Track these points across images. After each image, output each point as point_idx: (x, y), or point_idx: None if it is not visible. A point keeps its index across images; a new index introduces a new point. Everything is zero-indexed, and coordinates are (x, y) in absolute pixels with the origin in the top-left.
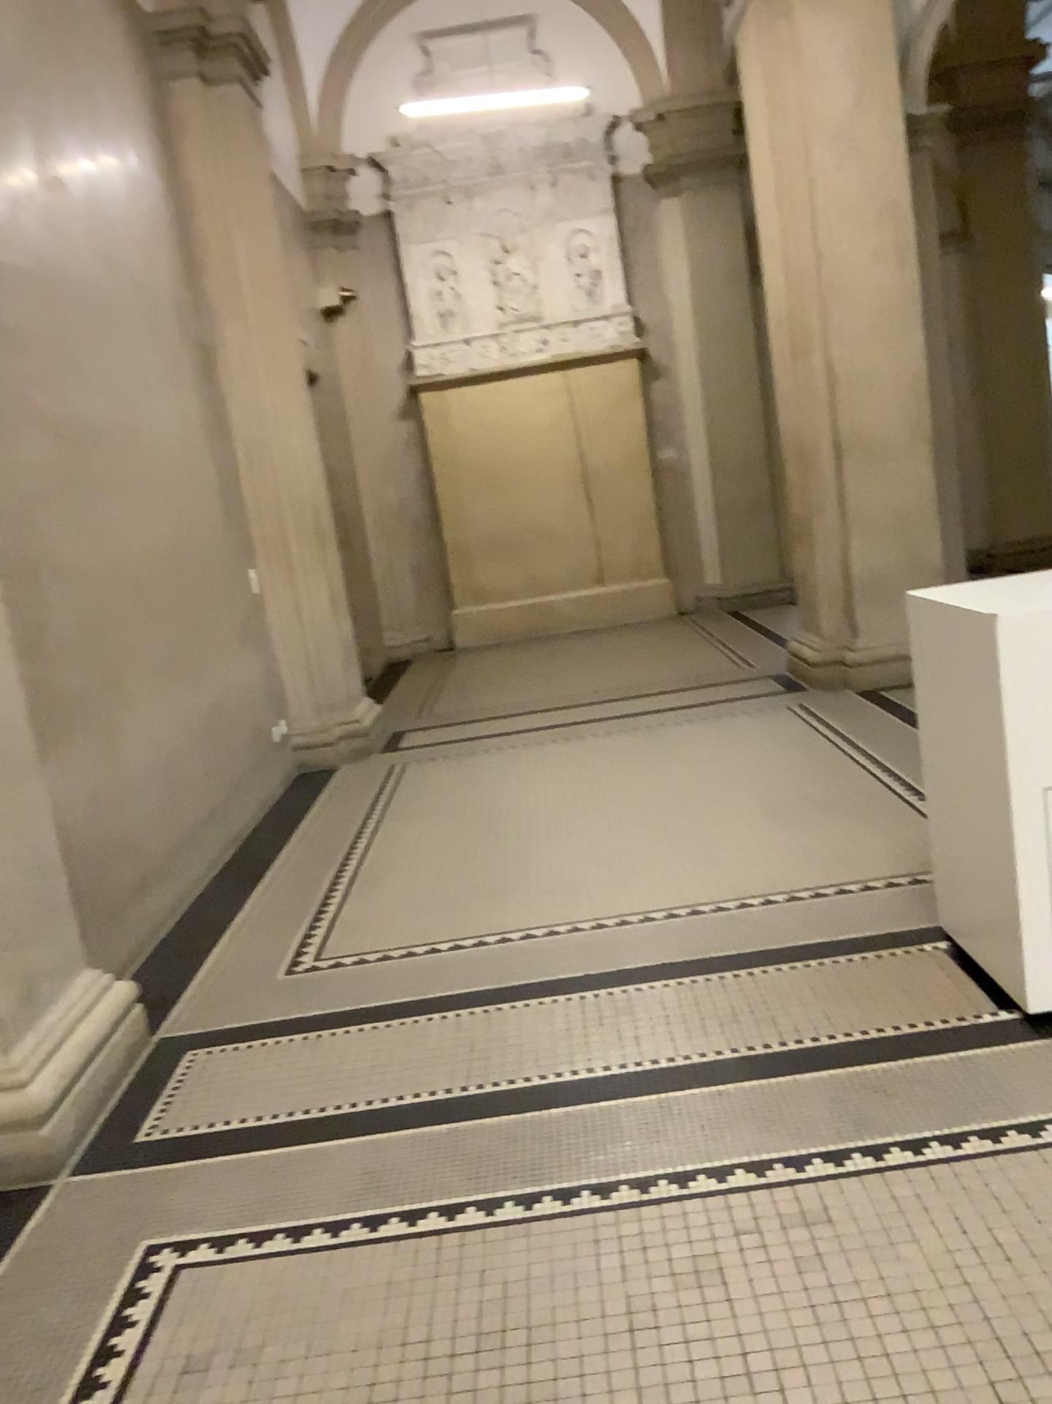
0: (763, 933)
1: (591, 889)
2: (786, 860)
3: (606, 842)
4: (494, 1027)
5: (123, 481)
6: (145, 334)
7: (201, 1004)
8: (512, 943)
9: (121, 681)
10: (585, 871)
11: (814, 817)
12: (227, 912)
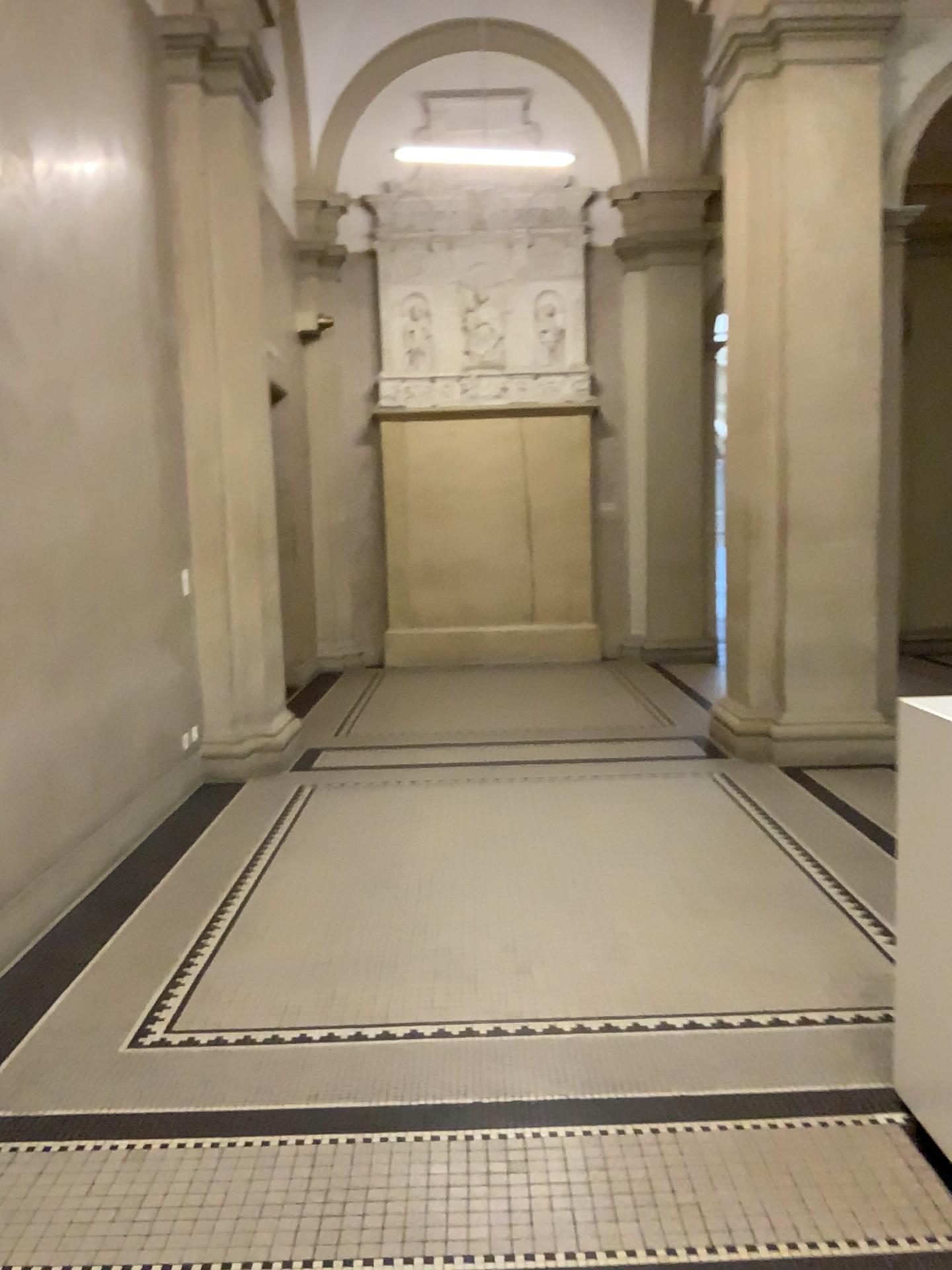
0: (686, 1069)
1: (494, 977)
2: (712, 970)
3: (513, 916)
4: (359, 1167)
5: (46, 467)
6: (98, 320)
7: (24, 1079)
8: (396, 1041)
9: (6, 680)
10: (487, 953)
11: (742, 917)
12: (88, 948)
